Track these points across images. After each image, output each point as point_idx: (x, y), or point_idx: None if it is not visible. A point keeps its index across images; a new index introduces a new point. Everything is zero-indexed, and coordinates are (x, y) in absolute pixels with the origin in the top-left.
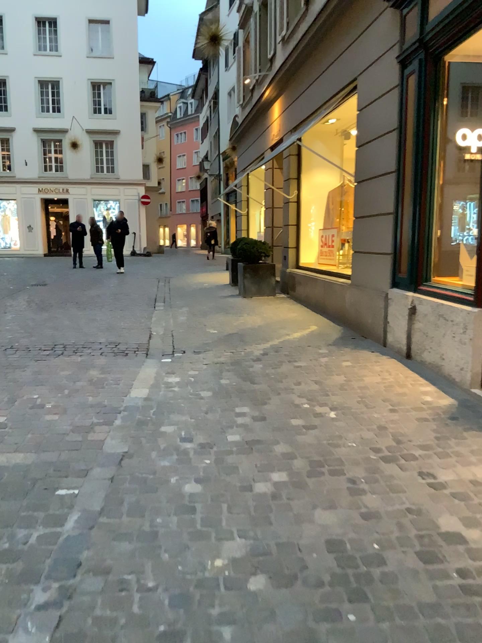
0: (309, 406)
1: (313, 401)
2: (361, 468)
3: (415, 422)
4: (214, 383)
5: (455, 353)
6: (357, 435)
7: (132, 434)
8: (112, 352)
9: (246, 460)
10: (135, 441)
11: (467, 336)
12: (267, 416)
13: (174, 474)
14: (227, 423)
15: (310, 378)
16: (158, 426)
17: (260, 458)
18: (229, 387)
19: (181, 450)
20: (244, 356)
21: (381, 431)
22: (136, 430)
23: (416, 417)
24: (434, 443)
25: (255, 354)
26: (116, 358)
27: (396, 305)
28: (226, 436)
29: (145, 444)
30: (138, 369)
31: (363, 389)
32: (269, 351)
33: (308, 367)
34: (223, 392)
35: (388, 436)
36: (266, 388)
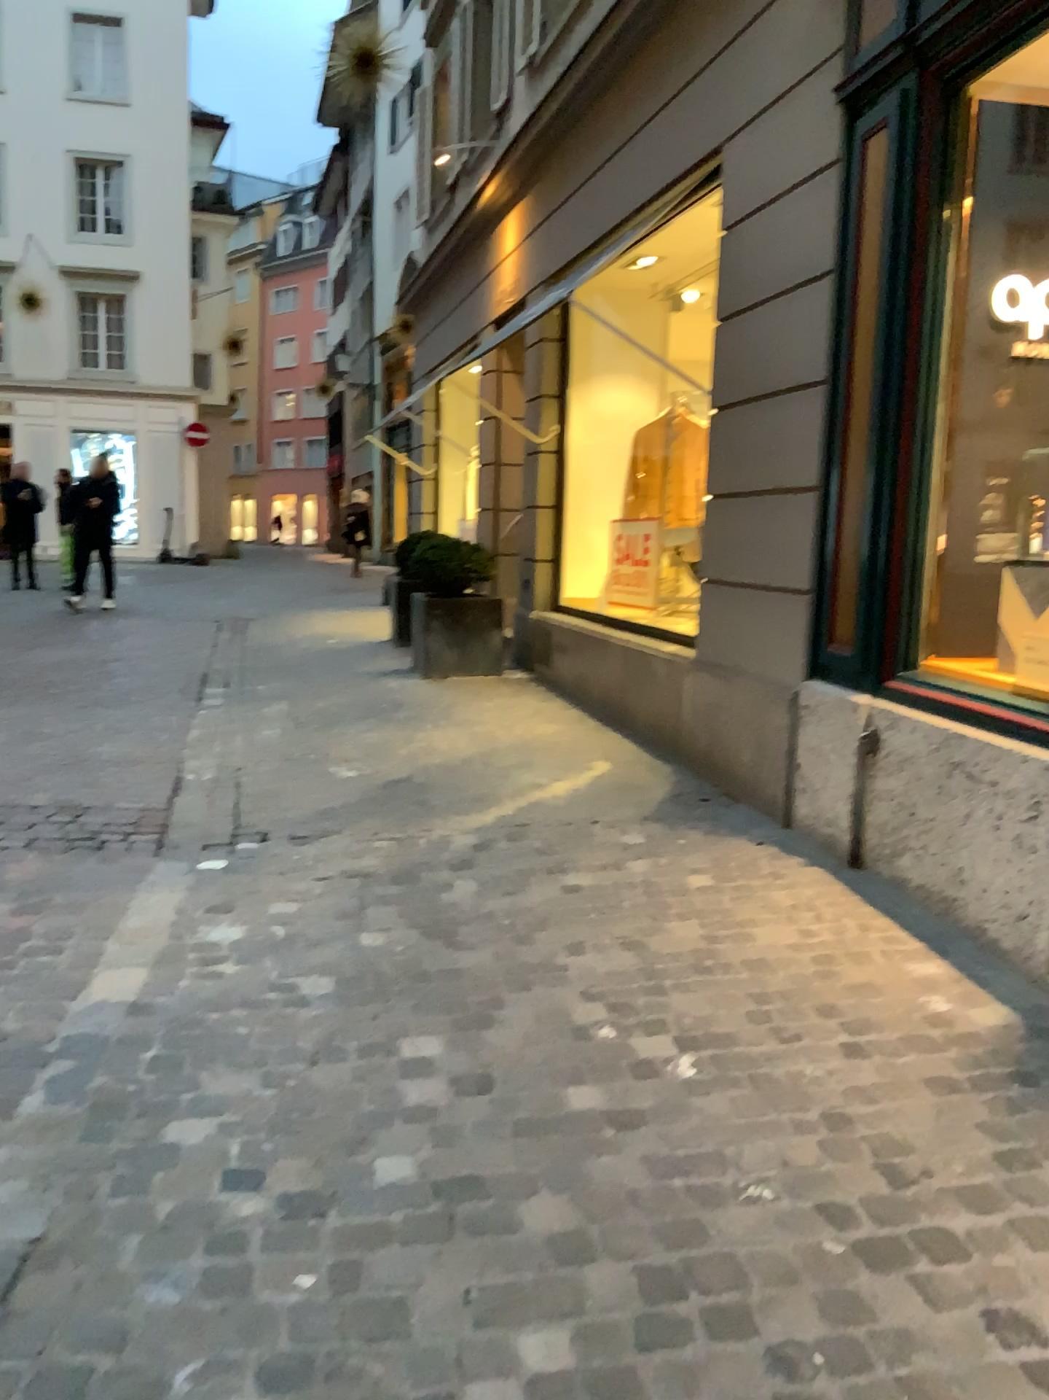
0: (616, 1035)
1: (624, 1016)
2: (808, 1309)
3: (929, 1100)
4: (341, 948)
5: (1002, 872)
6: (770, 1156)
7: (70, 1167)
8: (61, 844)
9: (435, 1280)
10: (74, 1196)
11: (1040, 831)
12: (496, 1076)
13: (188, 1356)
14: (376, 1107)
15: (609, 933)
16: (159, 1124)
17: (480, 1267)
18: (385, 965)
19: (223, 1234)
20: (425, 857)
21: (838, 1137)
22: (87, 1145)
23: (928, 1080)
24: (1004, 1188)
25: (455, 851)
26: (69, 862)
27: (823, 726)
28: (372, 1165)
29: (105, 1207)
30: (129, 900)
31: (757, 970)
32: (493, 841)
33: (599, 894)
34: (366, 983)
35: (864, 1159)
36: (488, 967)
